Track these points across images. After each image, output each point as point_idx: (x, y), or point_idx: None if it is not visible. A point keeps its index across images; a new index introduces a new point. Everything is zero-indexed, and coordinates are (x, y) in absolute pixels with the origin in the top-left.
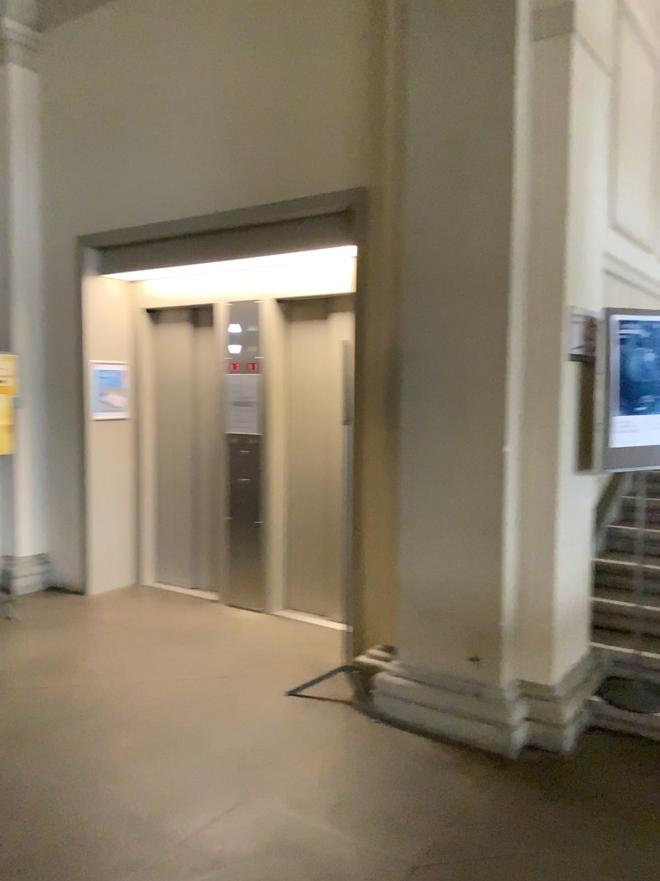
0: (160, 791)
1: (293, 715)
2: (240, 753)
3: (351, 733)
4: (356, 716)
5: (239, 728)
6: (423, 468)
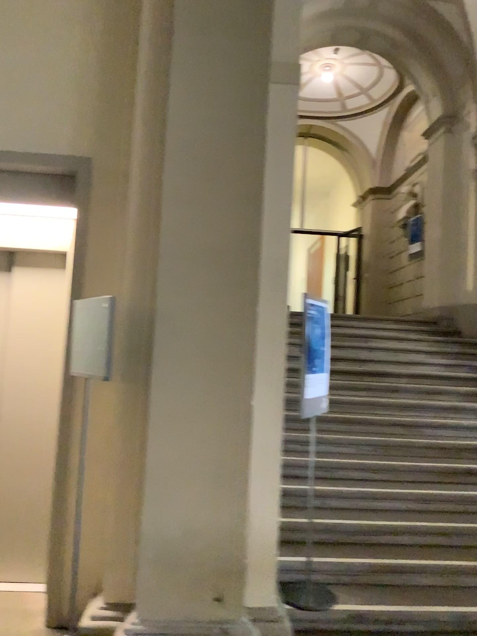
0: None
1: None
2: None
3: None
4: None
5: None
6: (170, 420)
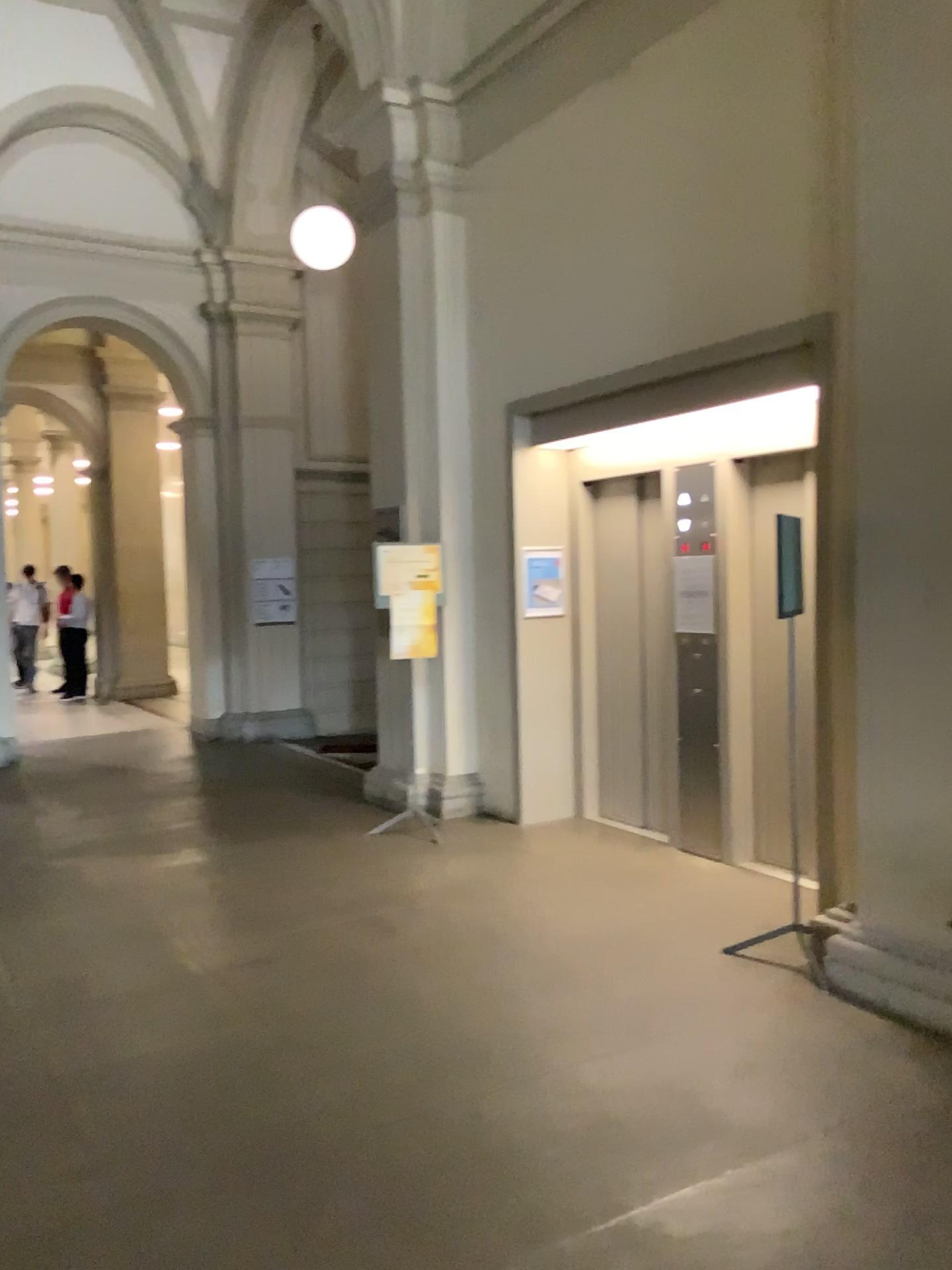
0: (548, 1018)
1: (721, 970)
2: (646, 998)
3: (784, 997)
4: (800, 981)
5: (652, 974)
6: (882, 673)
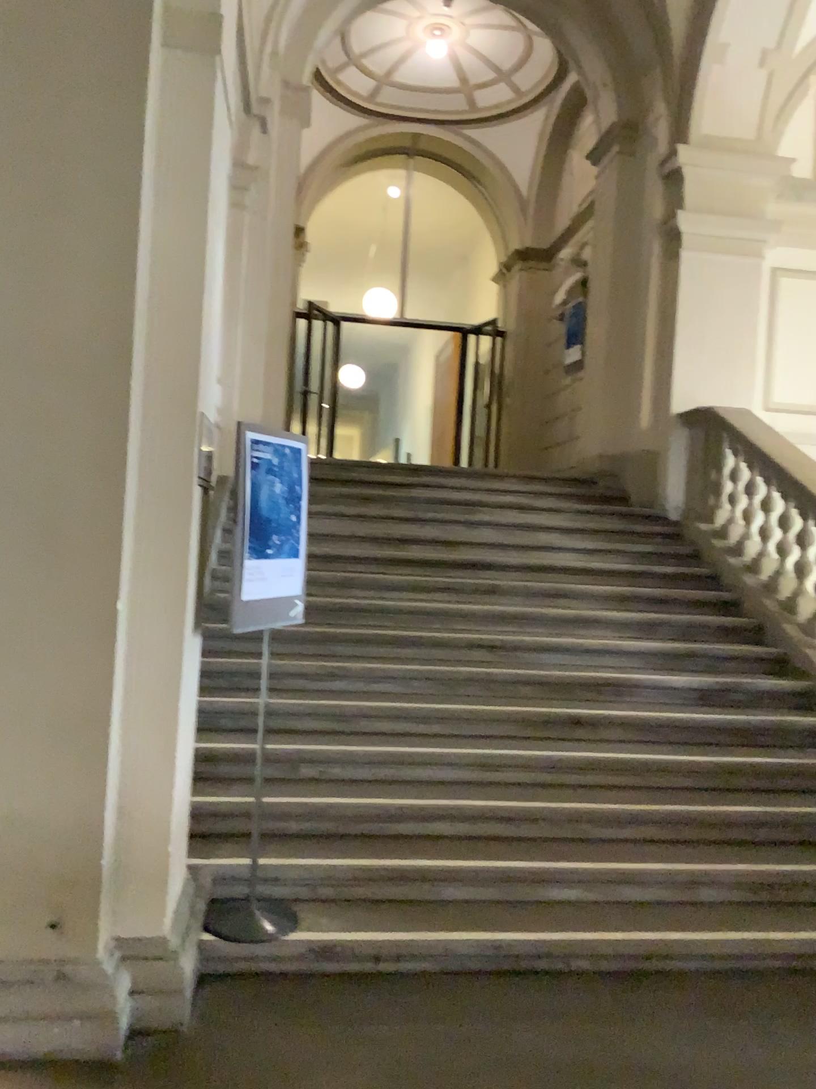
0: None
1: None
2: None
3: None
4: None
5: None
6: None
